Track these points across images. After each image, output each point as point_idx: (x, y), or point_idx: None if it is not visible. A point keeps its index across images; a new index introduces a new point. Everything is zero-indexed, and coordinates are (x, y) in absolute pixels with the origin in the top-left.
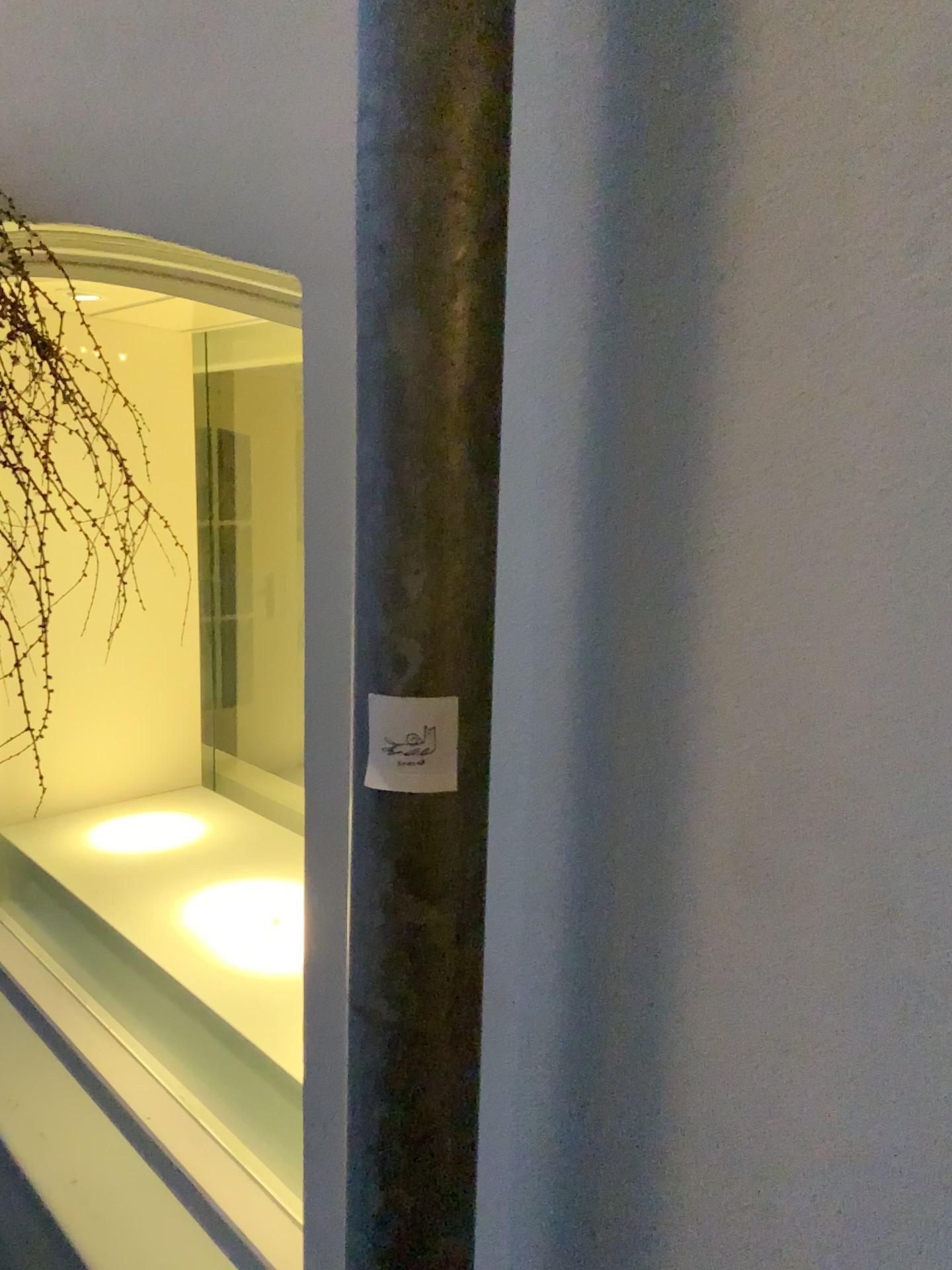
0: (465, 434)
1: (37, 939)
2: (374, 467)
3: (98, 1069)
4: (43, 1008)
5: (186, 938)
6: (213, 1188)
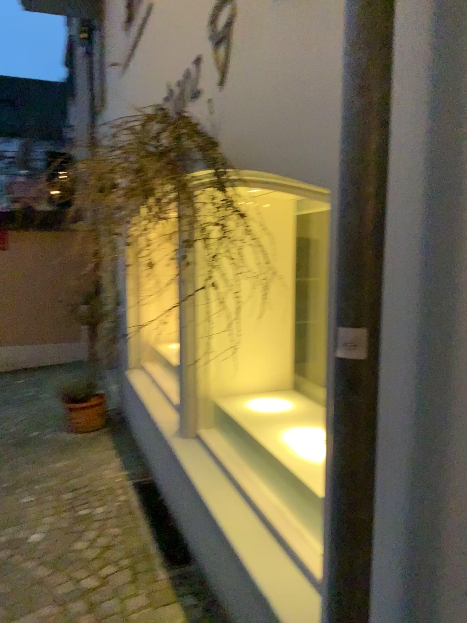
0: (368, 246)
1: (228, 443)
2: (339, 256)
3: (249, 491)
4: (230, 468)
5: (284, 445)
6: (291, 539)
